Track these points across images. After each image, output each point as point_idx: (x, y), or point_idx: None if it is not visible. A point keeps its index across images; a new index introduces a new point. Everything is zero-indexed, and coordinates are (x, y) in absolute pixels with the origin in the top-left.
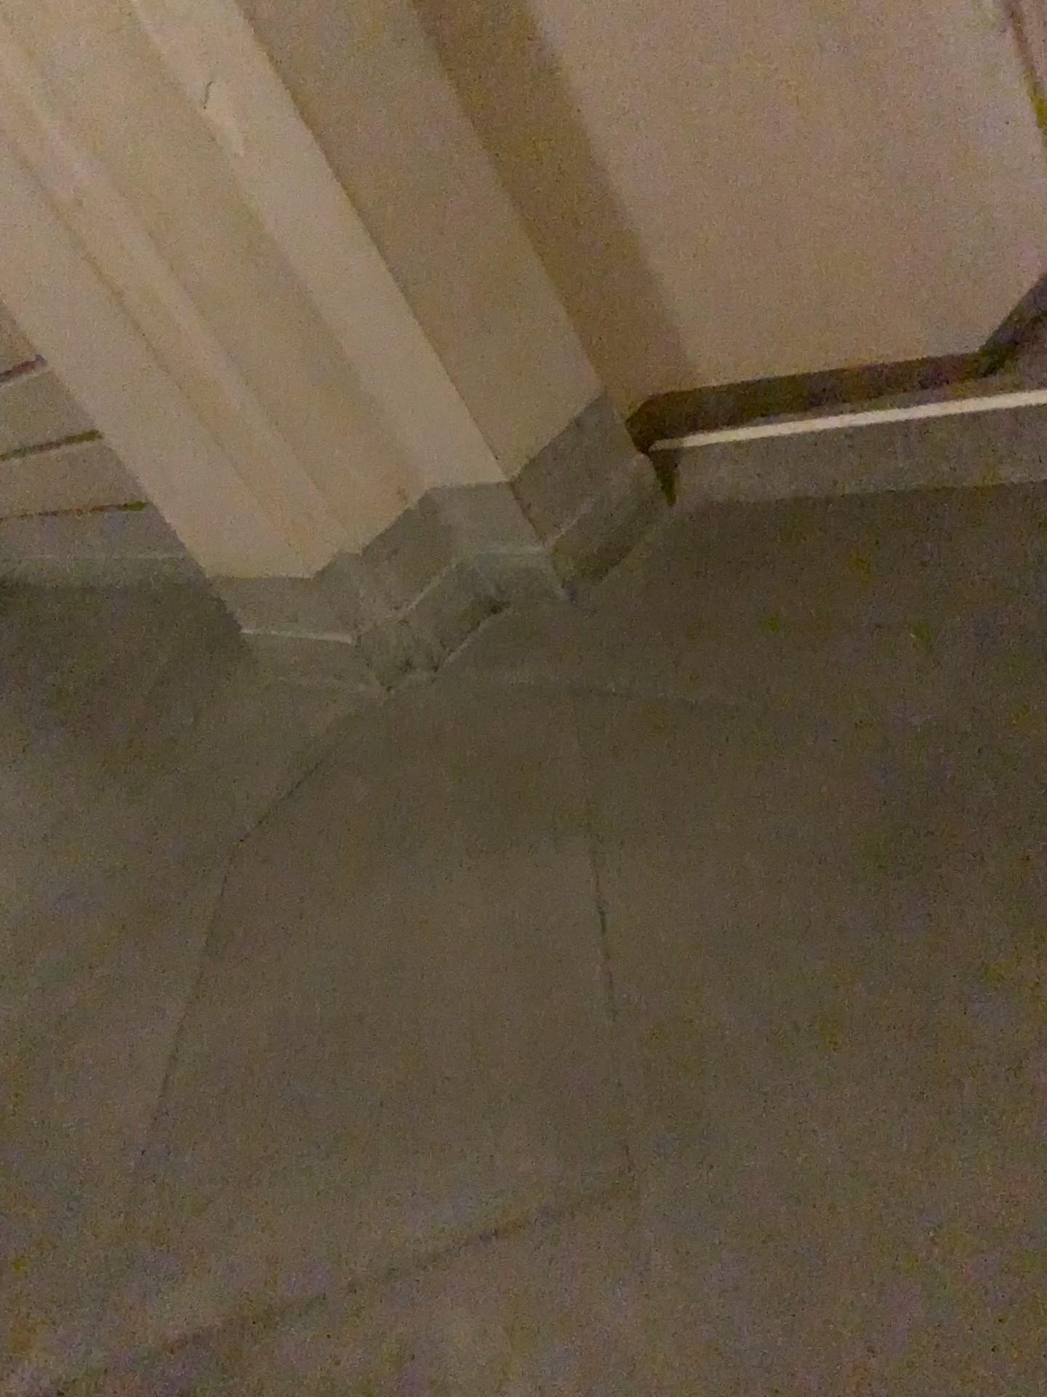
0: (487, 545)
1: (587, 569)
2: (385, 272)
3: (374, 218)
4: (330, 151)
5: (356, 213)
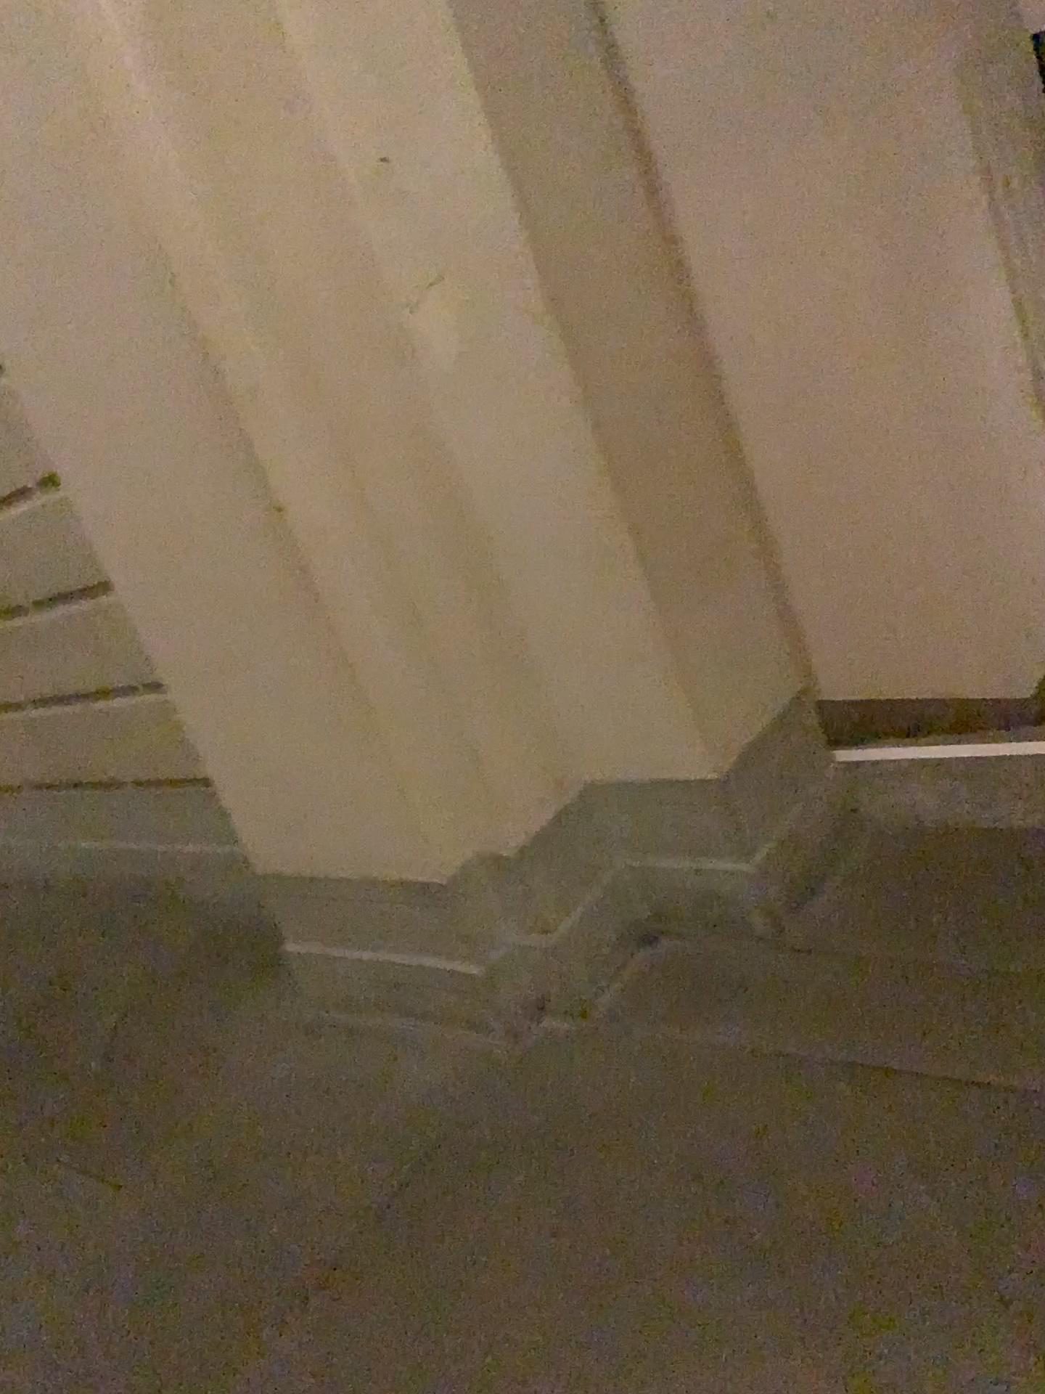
0: (661, 859)
1: (788, 899)
2: (616, 510)
3: (614, 446)
4: (578, 361)
5: (596, 437)
